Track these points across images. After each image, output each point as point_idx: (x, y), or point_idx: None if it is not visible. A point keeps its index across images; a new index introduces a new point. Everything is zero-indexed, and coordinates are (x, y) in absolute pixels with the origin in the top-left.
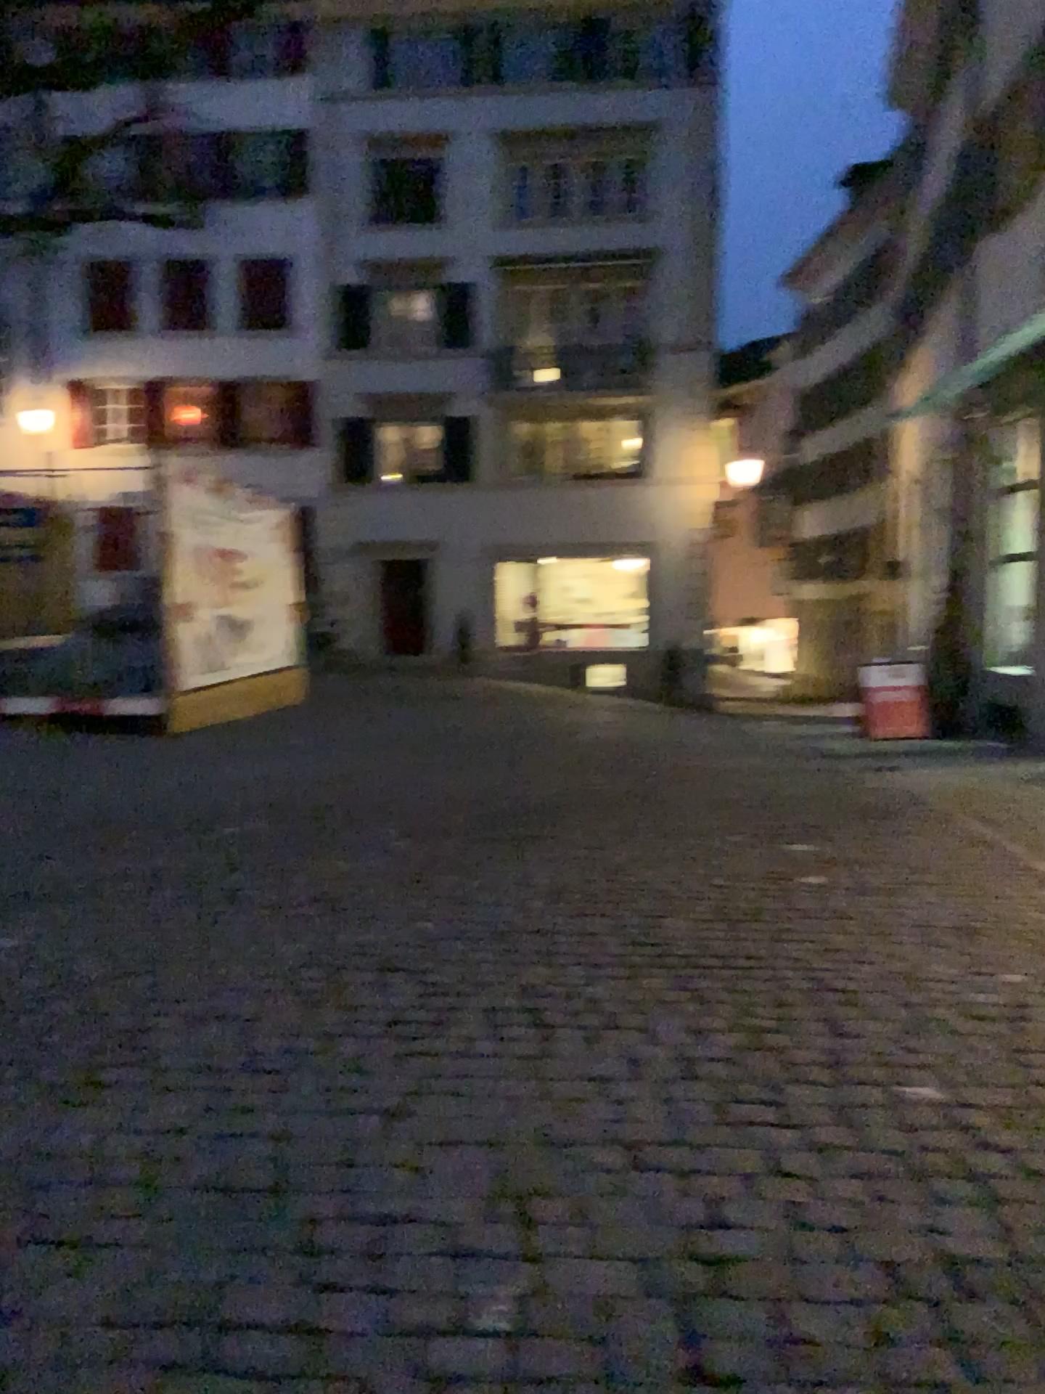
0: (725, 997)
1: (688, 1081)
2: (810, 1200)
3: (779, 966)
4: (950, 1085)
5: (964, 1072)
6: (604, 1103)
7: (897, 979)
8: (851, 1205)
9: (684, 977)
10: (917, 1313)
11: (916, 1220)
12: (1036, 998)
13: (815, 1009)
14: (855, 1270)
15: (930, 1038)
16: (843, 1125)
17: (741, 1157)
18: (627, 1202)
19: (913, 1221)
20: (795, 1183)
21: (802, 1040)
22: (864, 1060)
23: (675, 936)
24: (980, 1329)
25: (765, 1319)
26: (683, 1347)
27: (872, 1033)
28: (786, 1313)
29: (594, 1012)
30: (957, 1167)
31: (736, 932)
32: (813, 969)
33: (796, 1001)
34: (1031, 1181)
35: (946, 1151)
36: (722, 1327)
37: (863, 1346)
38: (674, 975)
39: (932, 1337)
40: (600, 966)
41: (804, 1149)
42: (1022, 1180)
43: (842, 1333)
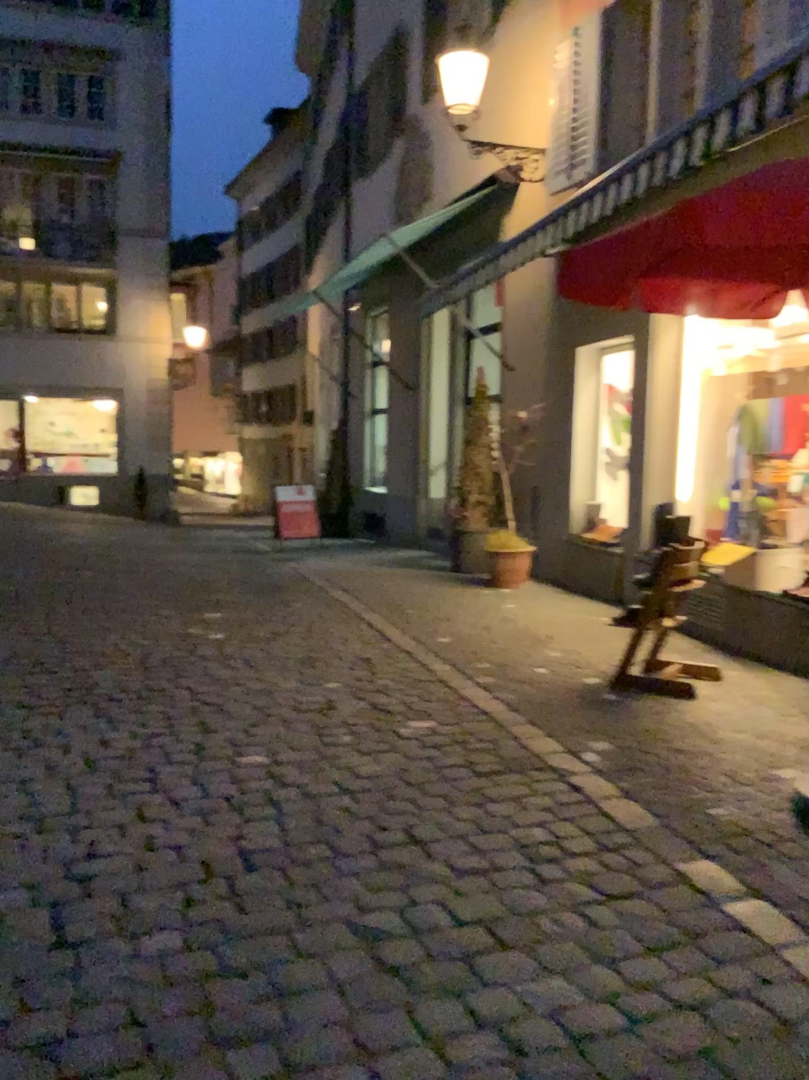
0: (129, 716)
1: (89, 773)
2: (161, 831)
3: (174, 693)
4: (271, 752)
5: (284, 744)
6: (21, 794)
7: (254, 693)
8: (188, 830)
9: (101, 707)
10: (215, 881)
11: (229, 831)
12: (341, 696)
13: (192, 717)
14: (182, 865)
15: (267, 727)
16: (195, 785)
17: (119, 813)
18: (27, 853)
19: (227, 832)
20: (152, 823)
21: (180, 737)
22: (219, 745)
23: (99, 680)
24: (252, 883)
25: (113, 903)
26: (51, 928)
27: (229, 728)
28: (128, 896)
29: (26, 737)
30: (264, 798)
31: (147, 674)
32: (197, 692)
33: (181, 714)
34: (308, 800)
35: (259, 791)
36: (82, 913)
37: (175, 905)
38: (93, 705)
39: (222, 893)
40: (37, 705)
41: (164, 802)
42: (303, 800)
43: (164, 901)
